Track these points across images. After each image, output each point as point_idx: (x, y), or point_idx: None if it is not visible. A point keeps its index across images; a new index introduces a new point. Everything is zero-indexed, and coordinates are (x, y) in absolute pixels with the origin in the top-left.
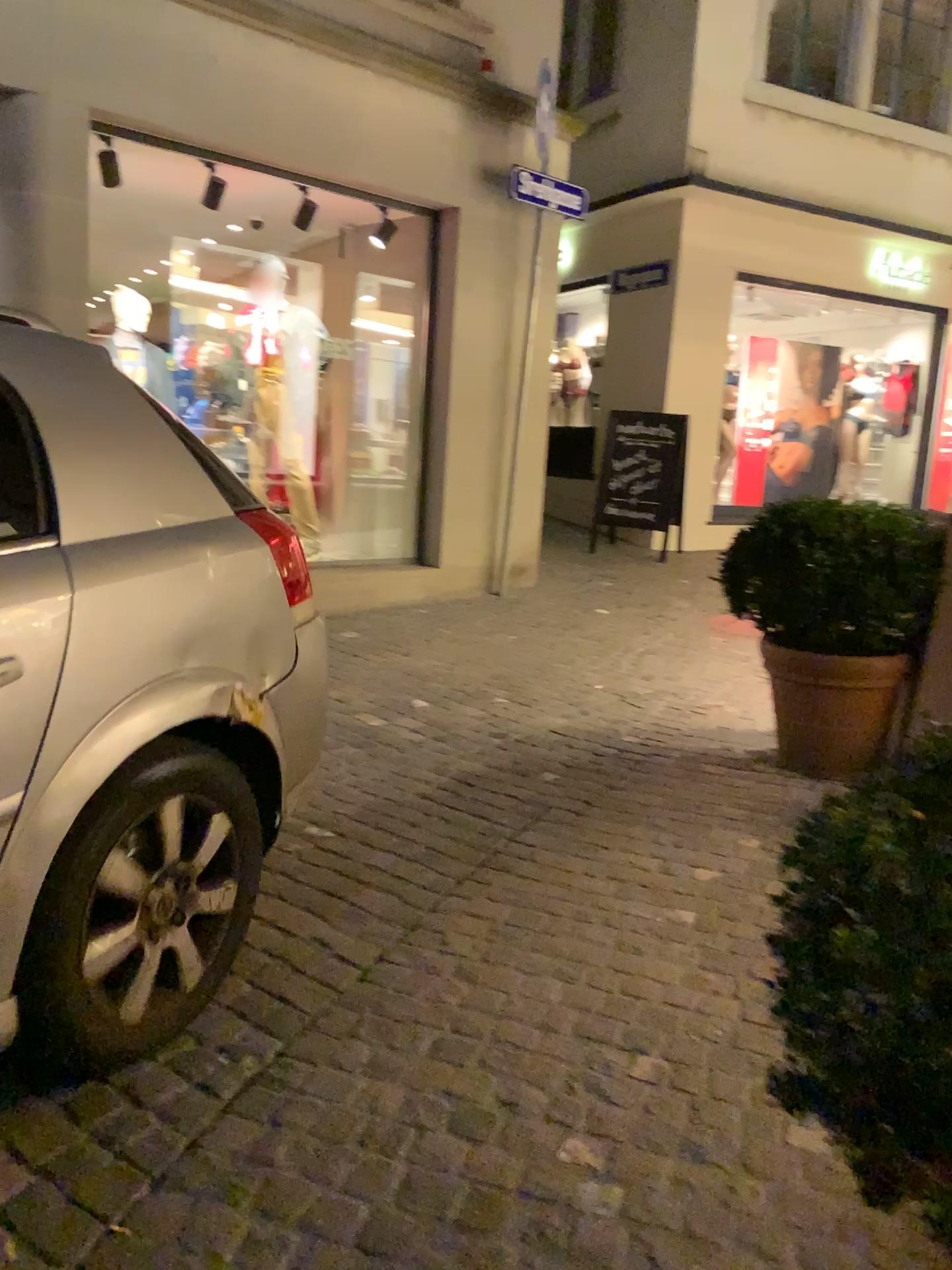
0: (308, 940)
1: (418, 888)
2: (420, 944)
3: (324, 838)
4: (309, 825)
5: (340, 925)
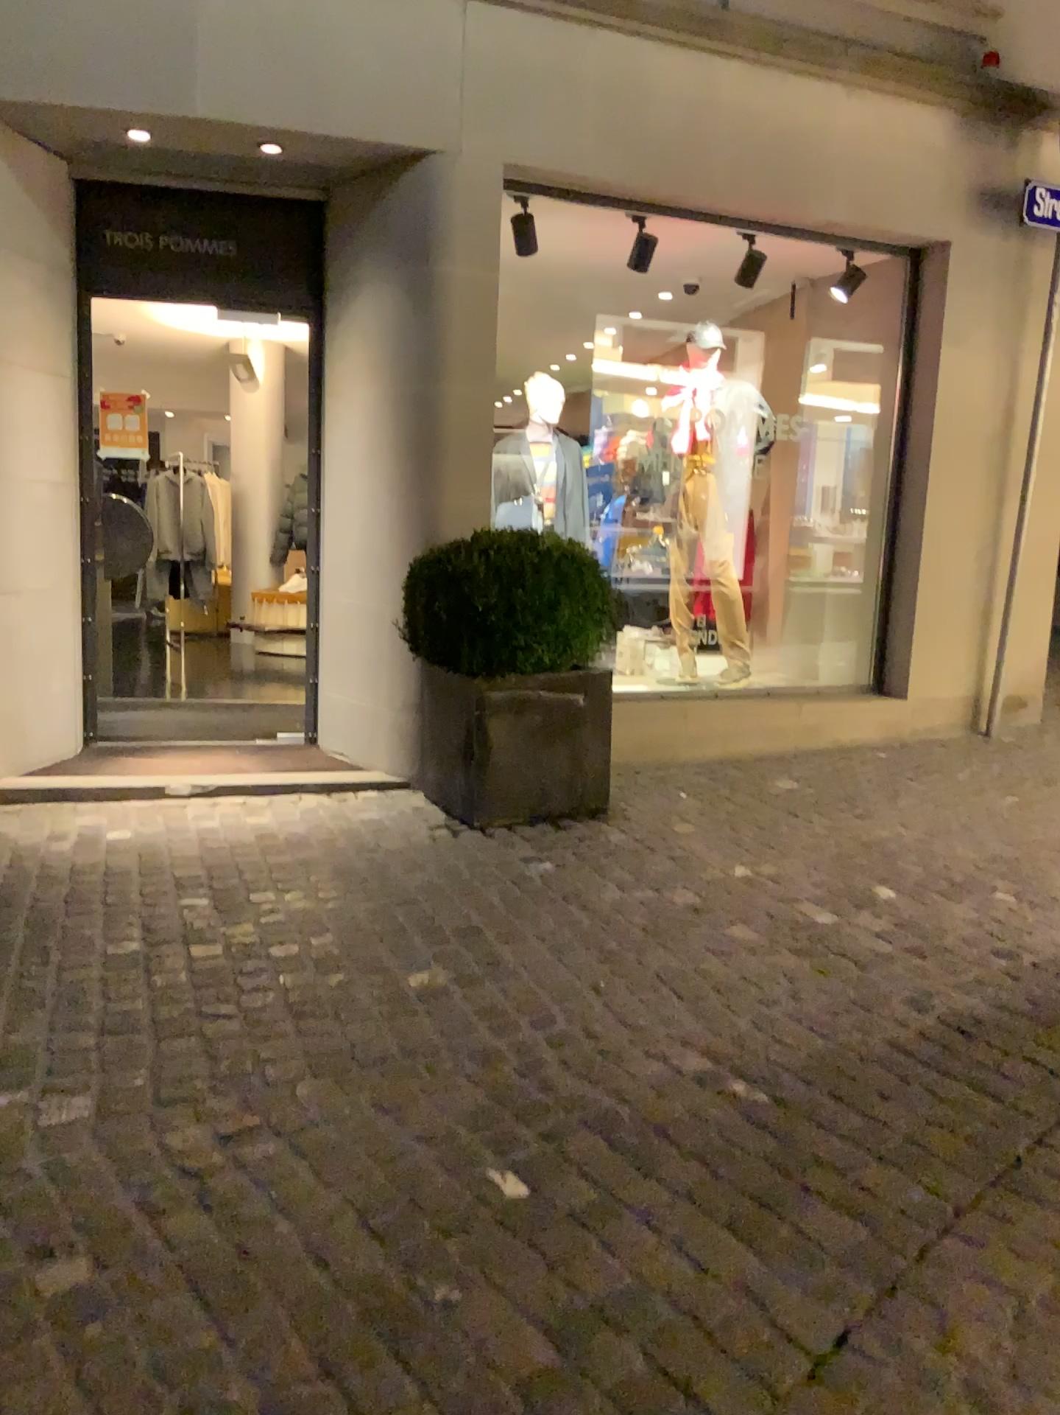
0: (732, 1291)
1: (898, 1216)
2: (906, 1329)
3: (756, 1104)
4: (735, 1080)
5: (779, 1269)
